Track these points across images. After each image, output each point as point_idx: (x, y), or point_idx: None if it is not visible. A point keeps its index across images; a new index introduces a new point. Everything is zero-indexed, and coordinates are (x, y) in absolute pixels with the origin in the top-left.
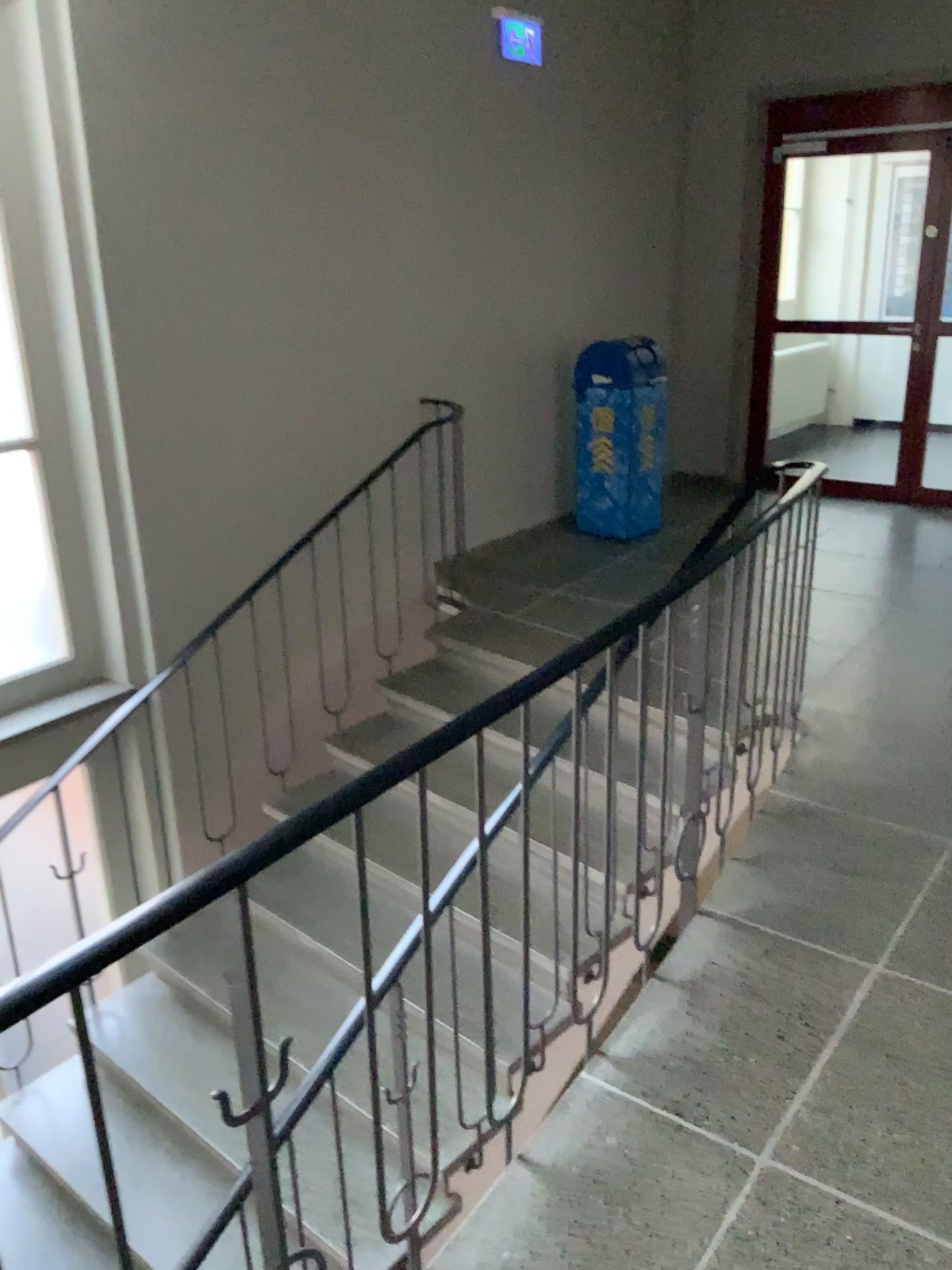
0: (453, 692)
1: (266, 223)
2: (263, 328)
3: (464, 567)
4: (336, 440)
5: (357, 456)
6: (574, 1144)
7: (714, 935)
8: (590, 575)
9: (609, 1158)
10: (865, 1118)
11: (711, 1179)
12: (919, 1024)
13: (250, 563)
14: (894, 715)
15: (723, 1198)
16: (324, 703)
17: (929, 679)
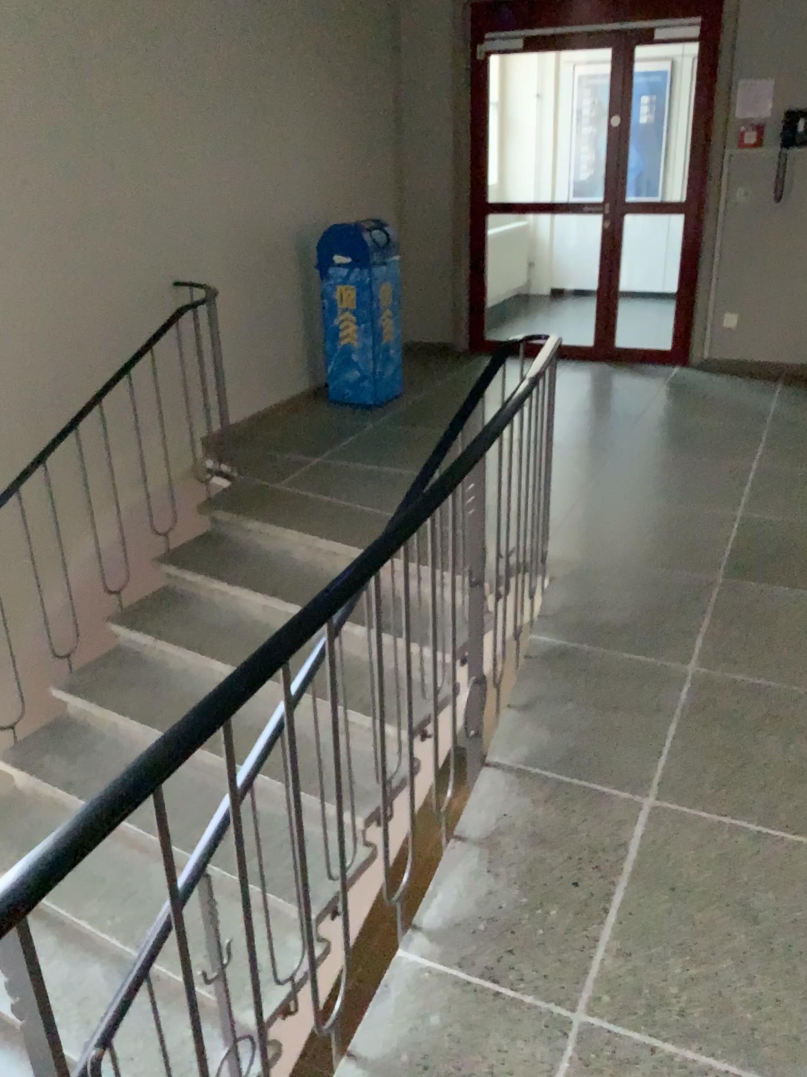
0: (231, 562)
1: (1, 110)
2: (8, 219)
3: (229, 441)
4: (94, 329)
5: (117, 343)
6: (401, 1031)
7: (503, 786)
8: (346, 441)
9: (436, 1040)
10: (663, 955)
11: (535, 1045)
12: (695, 852)
13: (18, 454)
14: (626, 553)
15: (548, 1064)
16: (106, 583)
17: (649, 518)
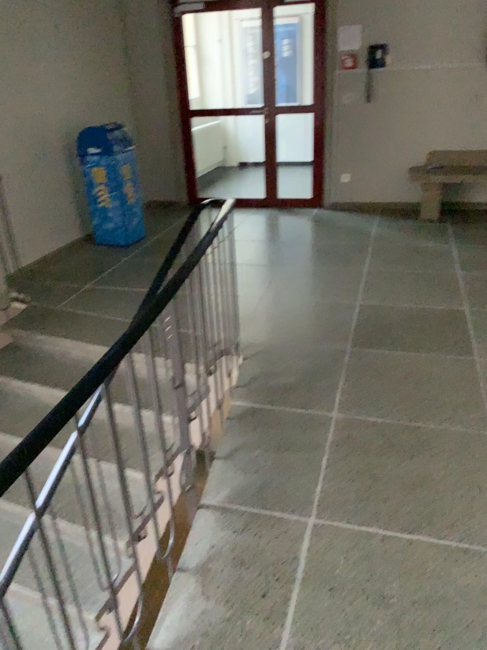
0: (26, 364)
1: None
2: None
3: (25, 277)
4: None
5: None
6: None
7: (211, 523)
8: (106, 272)
9: None
10: (326, 648)
11: None
12: (343, 560)
13: None
14: (289, 337)
15: None
16: None
17: (303, 311)
